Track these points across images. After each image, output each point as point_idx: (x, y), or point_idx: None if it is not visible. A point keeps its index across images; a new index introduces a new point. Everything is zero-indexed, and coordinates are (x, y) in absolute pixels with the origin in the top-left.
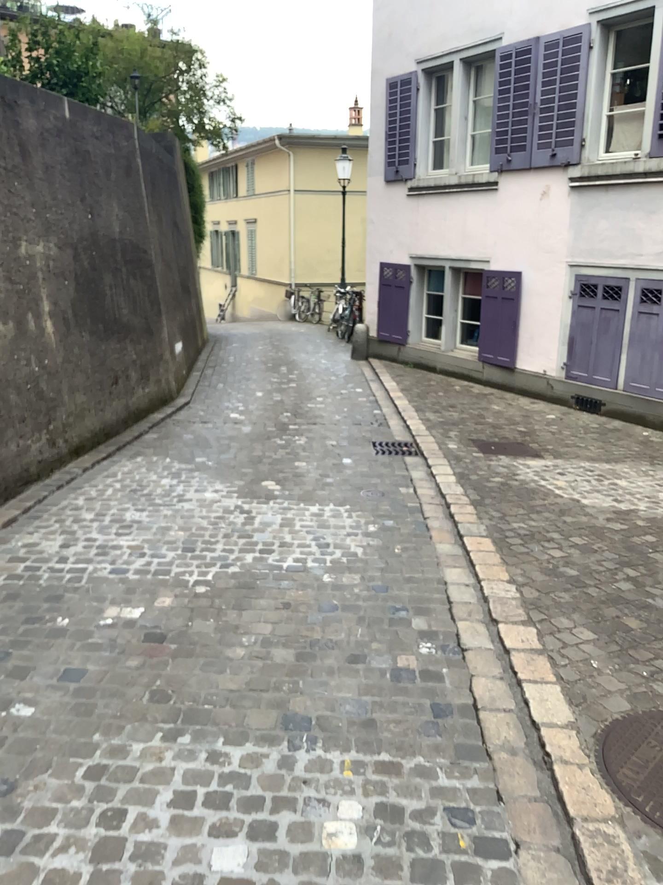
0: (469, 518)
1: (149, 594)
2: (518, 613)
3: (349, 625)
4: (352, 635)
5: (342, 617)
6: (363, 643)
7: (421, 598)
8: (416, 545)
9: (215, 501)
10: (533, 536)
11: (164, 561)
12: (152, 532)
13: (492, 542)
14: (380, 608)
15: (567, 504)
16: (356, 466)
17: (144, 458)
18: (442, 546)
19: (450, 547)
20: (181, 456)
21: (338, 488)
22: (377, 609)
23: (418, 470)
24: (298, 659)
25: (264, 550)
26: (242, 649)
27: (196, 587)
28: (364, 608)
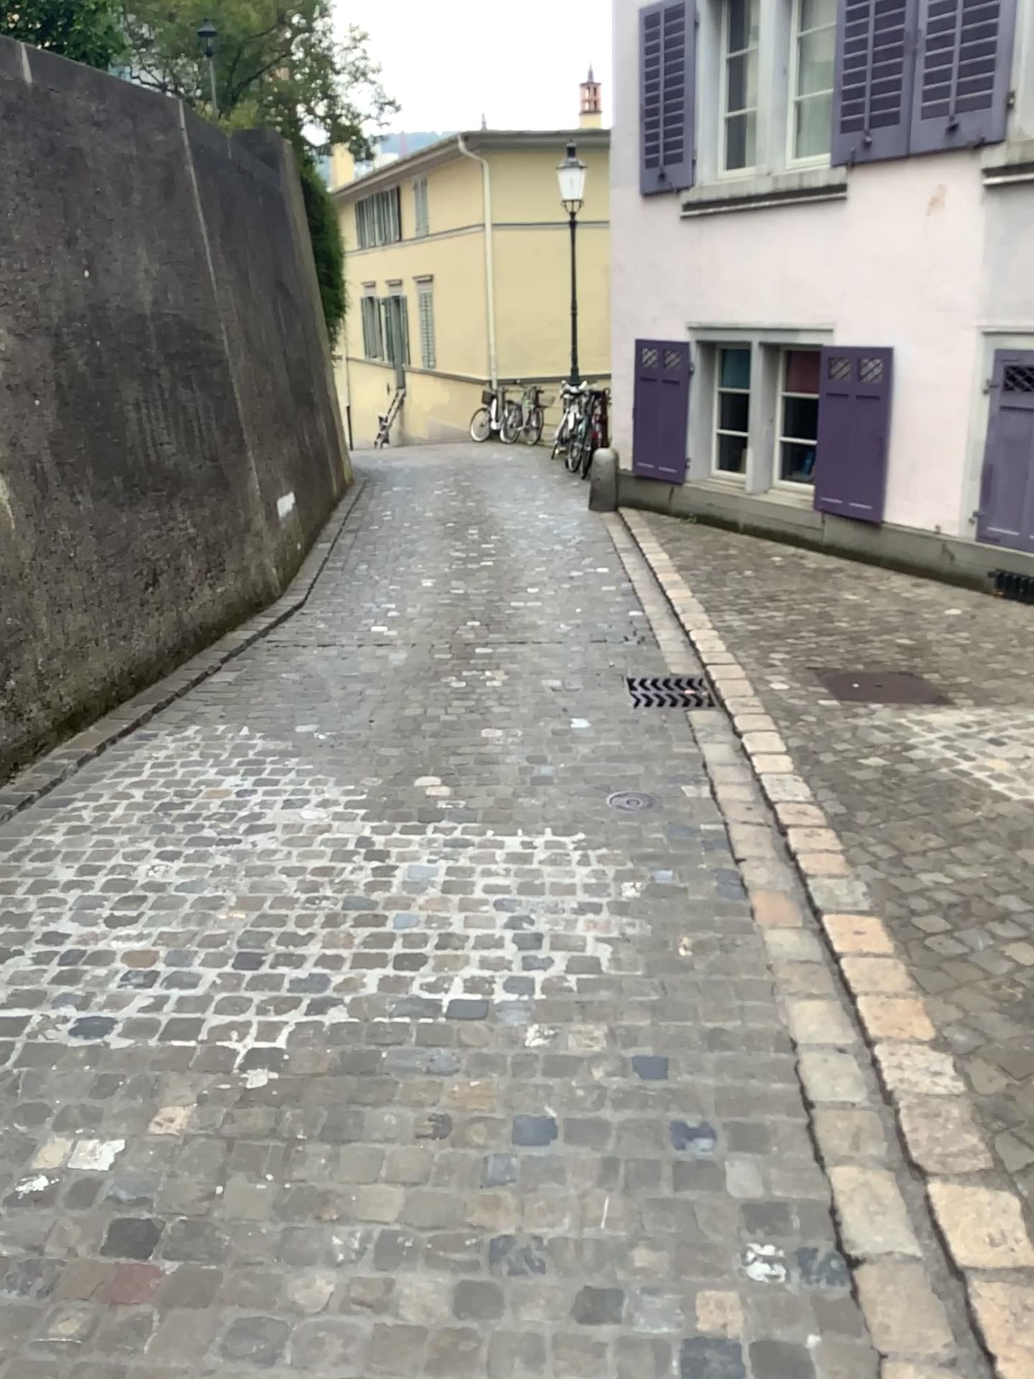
0: (826, 858)
1: (143, 1098)
2: (967, 1144)
3: (580, 1185)
4: (589, 1216)
5: (566, 1155)
6: (613, 1245)
7: (741, 1091)
8: (722, 932)
9: (321, 829)
10: (965, 907)
11: (193, 994)
12: (182, 914)
13: (880, 924)
14: (651, 1122)
15: (1020, 816)
16: (599, 733)
17: (203, 726)
18: (777, 937)
19: (793, 939)
20: (271, 721)
21: (563, 788)
22: (644, 1128)
23: (717, 741)
24: (459, 1305)
25: (406, 956)
26: (329, 1272)
27: (249, 1073)
28: (616, 1123)
